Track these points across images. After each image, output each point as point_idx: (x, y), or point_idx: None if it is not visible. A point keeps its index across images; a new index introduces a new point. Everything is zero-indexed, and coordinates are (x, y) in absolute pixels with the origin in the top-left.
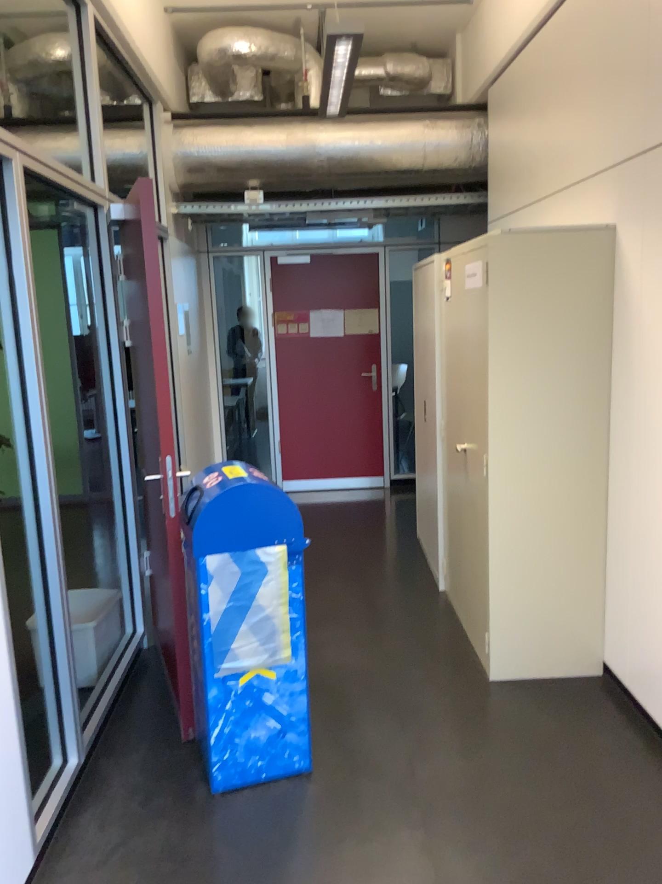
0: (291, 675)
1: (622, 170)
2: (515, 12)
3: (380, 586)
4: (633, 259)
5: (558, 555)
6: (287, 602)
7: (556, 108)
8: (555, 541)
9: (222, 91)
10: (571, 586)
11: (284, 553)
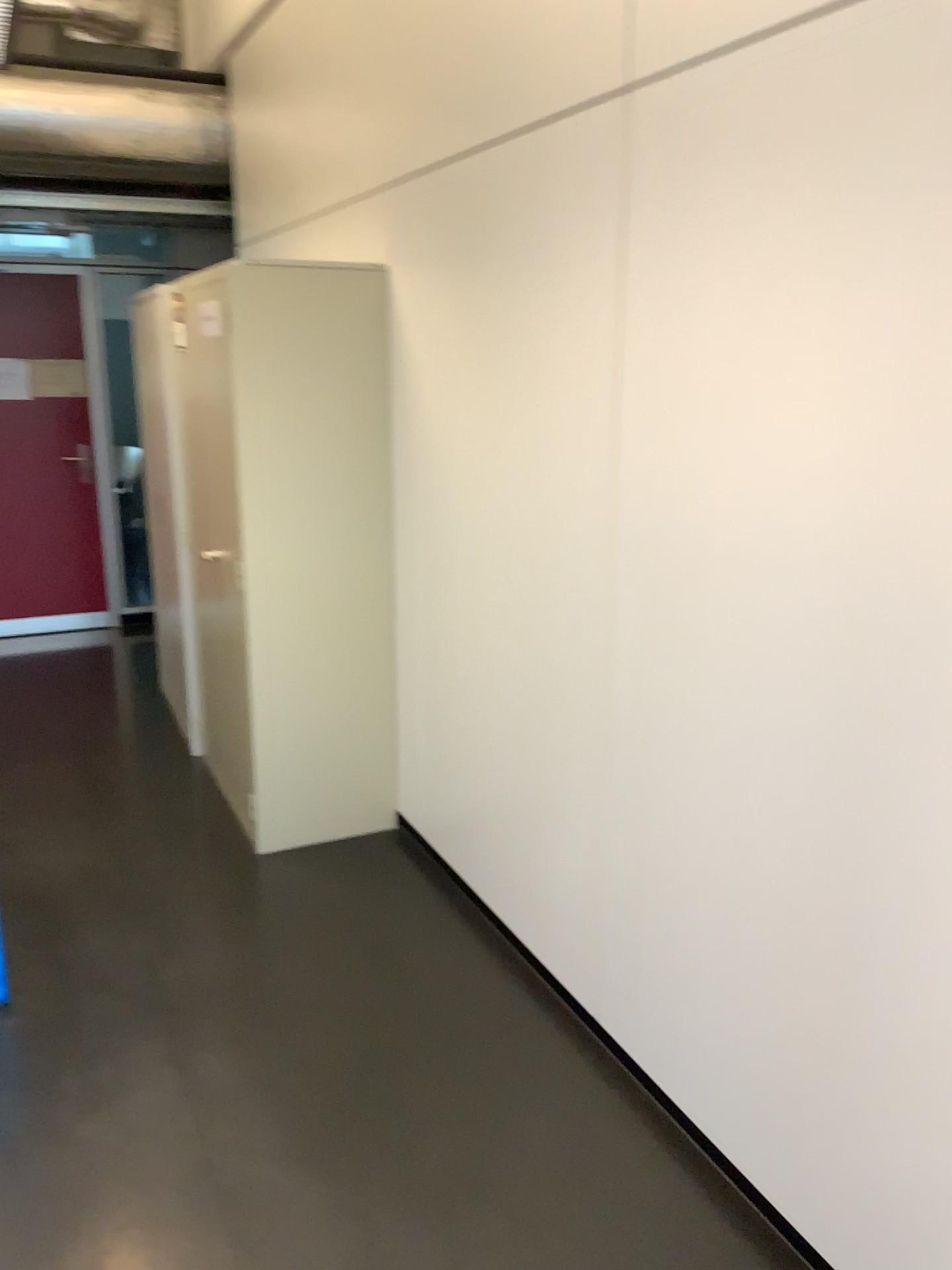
0: None
1: (387, 193)
2: None
3: (105, 753)
4: (404, 306)
5: (335, 679)
6: None
7: (311, 99)
8: (331, 662)
9: None
10: (352, 717)
11: None
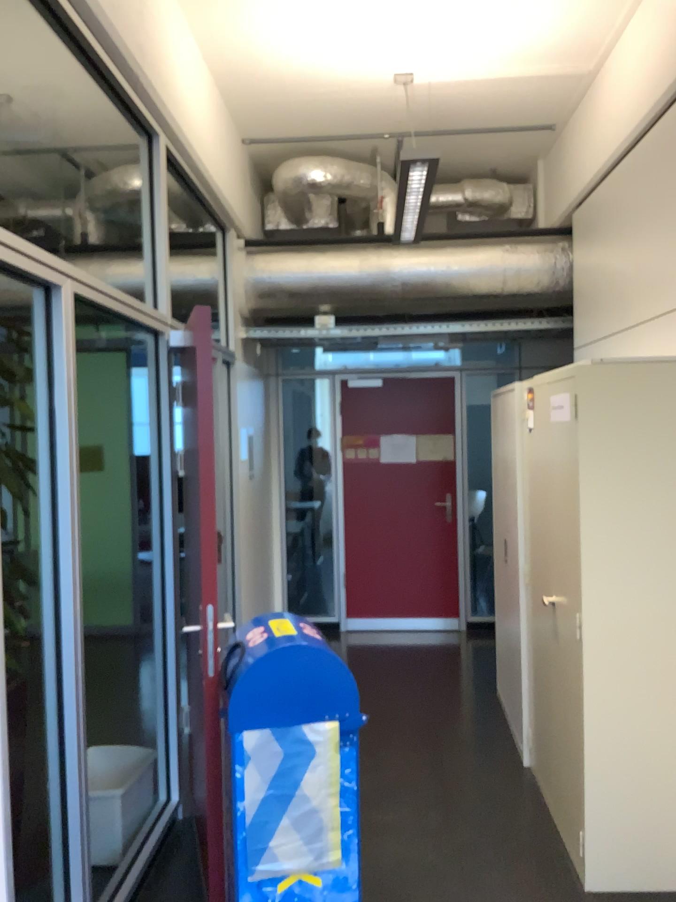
0: (342, 879)
1: None
2: (600, 138)
3: (452, 755)
4: None
5: (666, 737)
6: (339, 788)
7: (647, 232)
8: (662, 721)
9: (295, 217)
10: None
11: (337, 728)
